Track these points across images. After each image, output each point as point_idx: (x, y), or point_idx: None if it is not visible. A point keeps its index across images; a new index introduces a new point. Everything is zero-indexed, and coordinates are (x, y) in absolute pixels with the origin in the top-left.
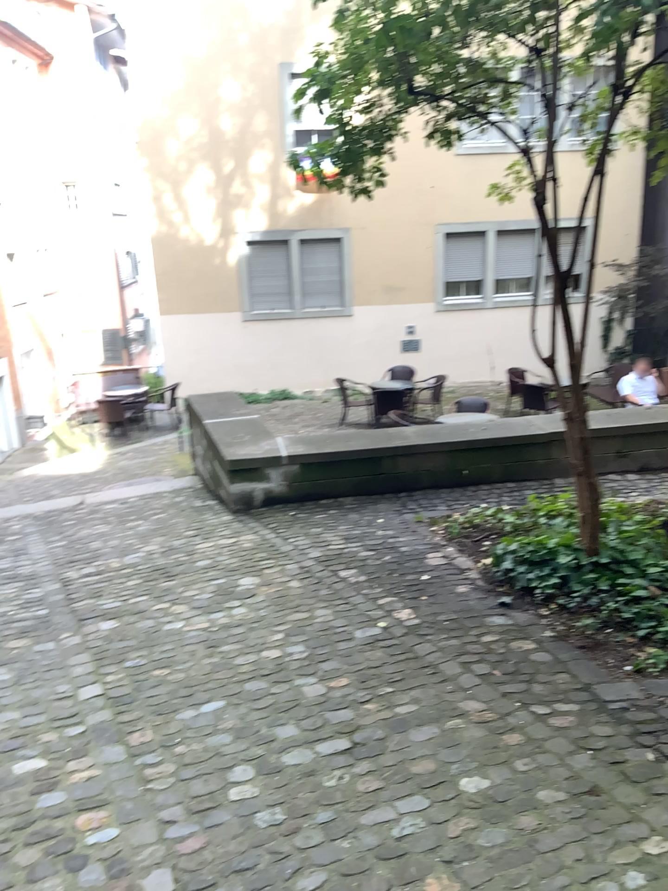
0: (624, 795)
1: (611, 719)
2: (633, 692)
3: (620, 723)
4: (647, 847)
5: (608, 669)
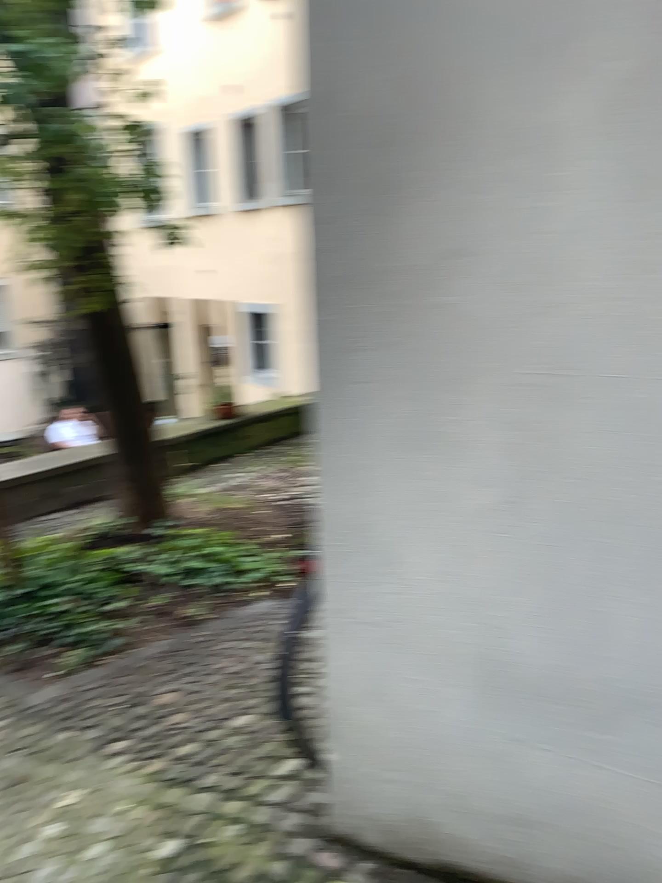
0: (46, 773)
1: (38, 719)
2: (59, 691)
3: (46, 720)
4: (62, 802)
5: (37, 681)
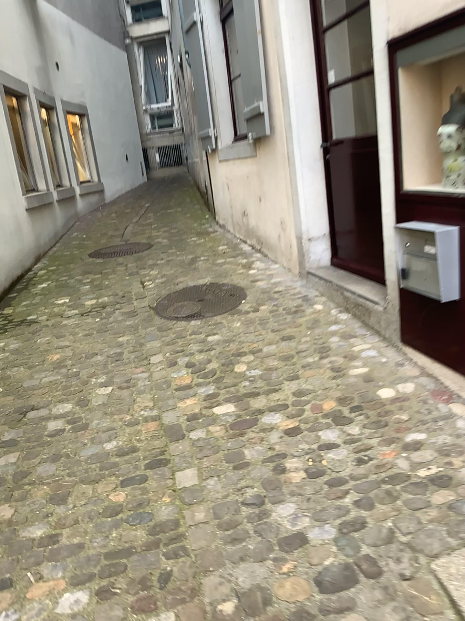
0: None
1: None
2: None
3: None
4: None
5: None
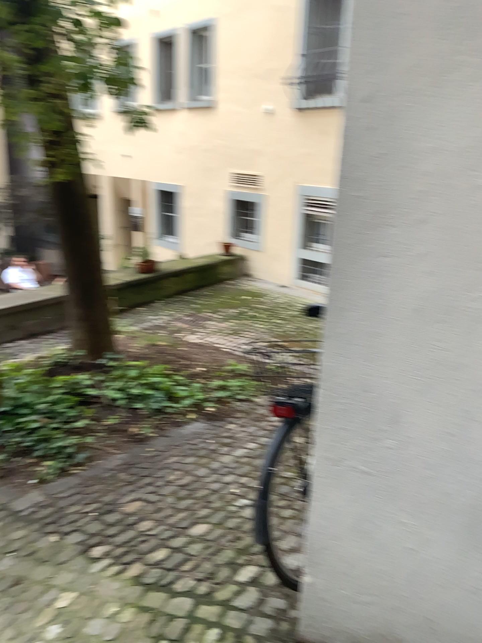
0: (39, 576)
1: (25, 524)
2: (38, 498)
3: (31, 525)
4: (58, 605)
5: (19, 489)
